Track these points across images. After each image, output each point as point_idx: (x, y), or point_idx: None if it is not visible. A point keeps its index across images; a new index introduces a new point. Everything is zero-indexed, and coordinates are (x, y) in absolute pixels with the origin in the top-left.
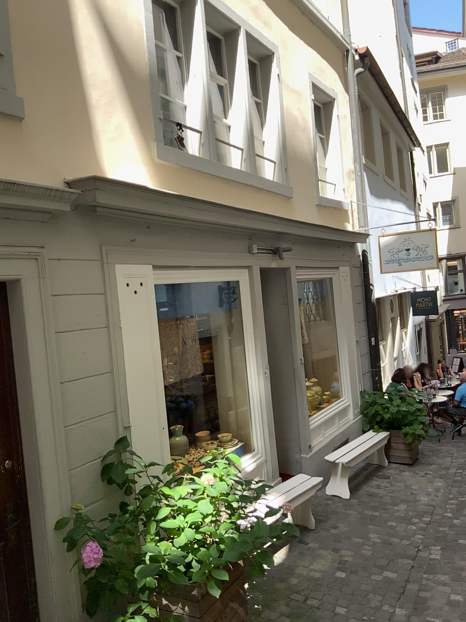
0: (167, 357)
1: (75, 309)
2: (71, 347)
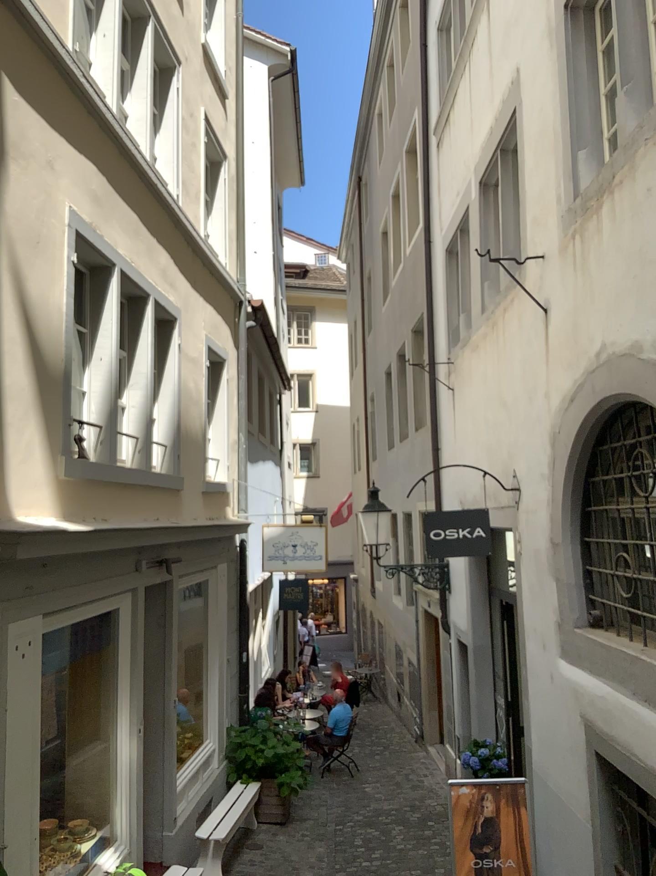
0: None
1: None
2: None
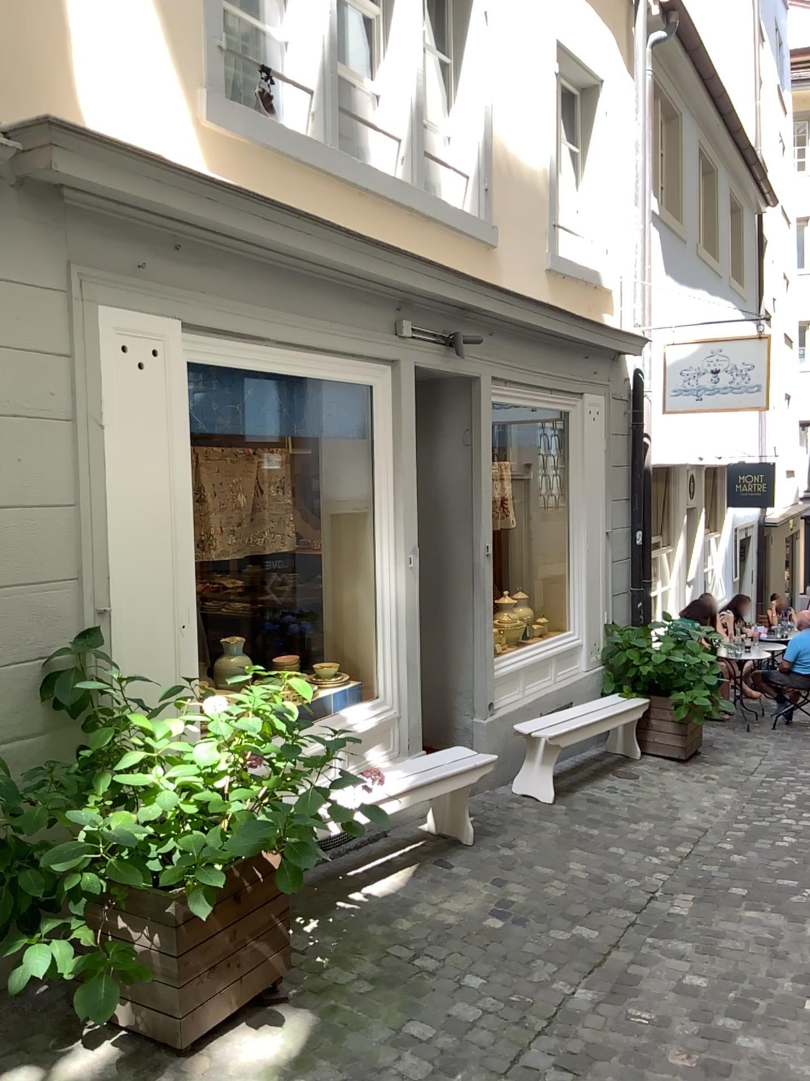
0: (222, 510)
1: (3, 375)
2: None
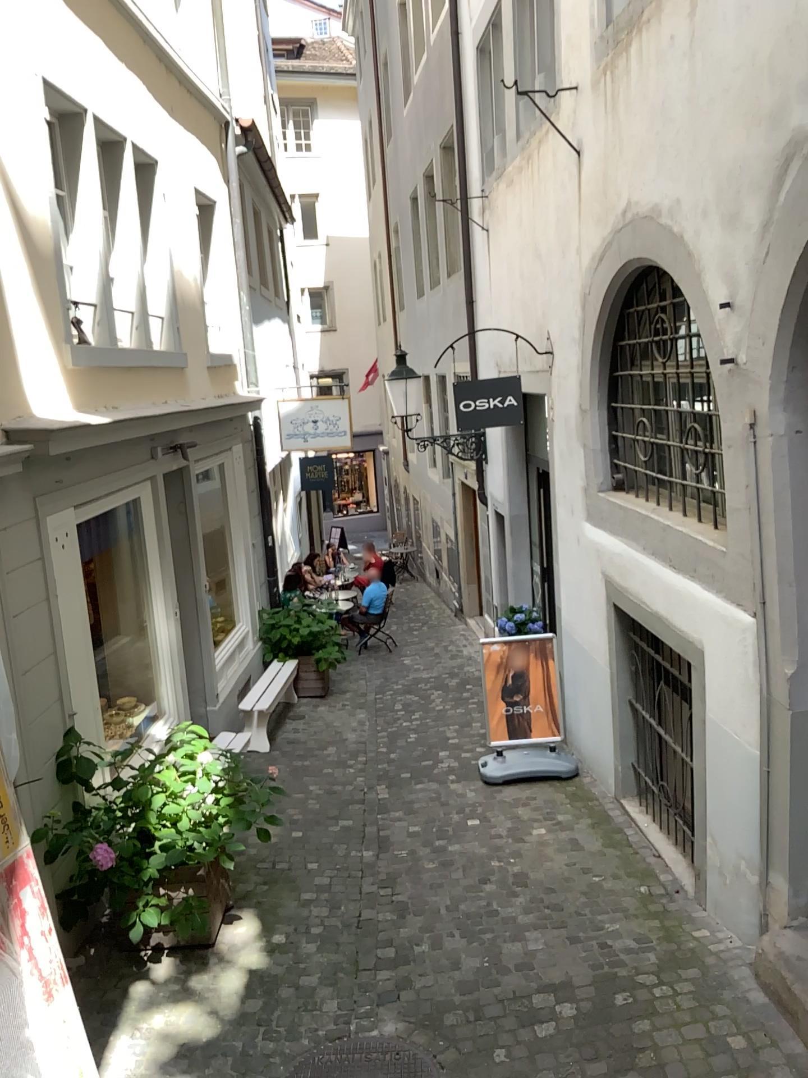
0: None
1: (24, 587)
2: (24, 633)
